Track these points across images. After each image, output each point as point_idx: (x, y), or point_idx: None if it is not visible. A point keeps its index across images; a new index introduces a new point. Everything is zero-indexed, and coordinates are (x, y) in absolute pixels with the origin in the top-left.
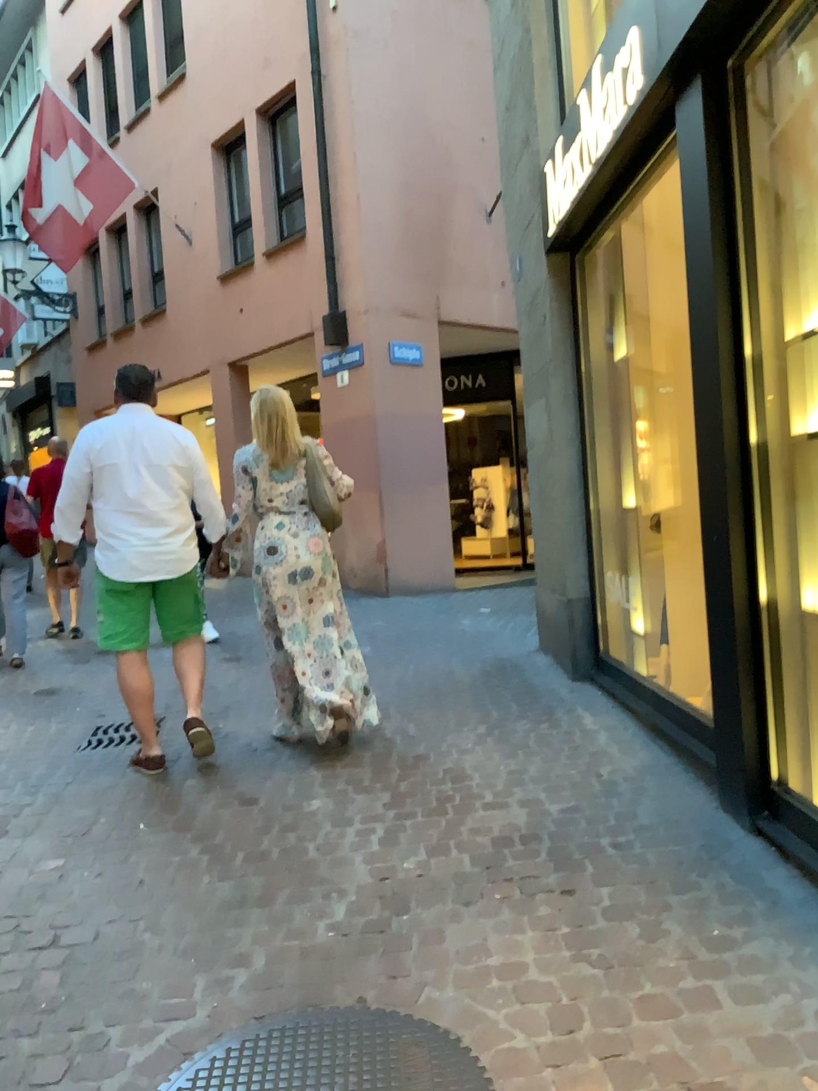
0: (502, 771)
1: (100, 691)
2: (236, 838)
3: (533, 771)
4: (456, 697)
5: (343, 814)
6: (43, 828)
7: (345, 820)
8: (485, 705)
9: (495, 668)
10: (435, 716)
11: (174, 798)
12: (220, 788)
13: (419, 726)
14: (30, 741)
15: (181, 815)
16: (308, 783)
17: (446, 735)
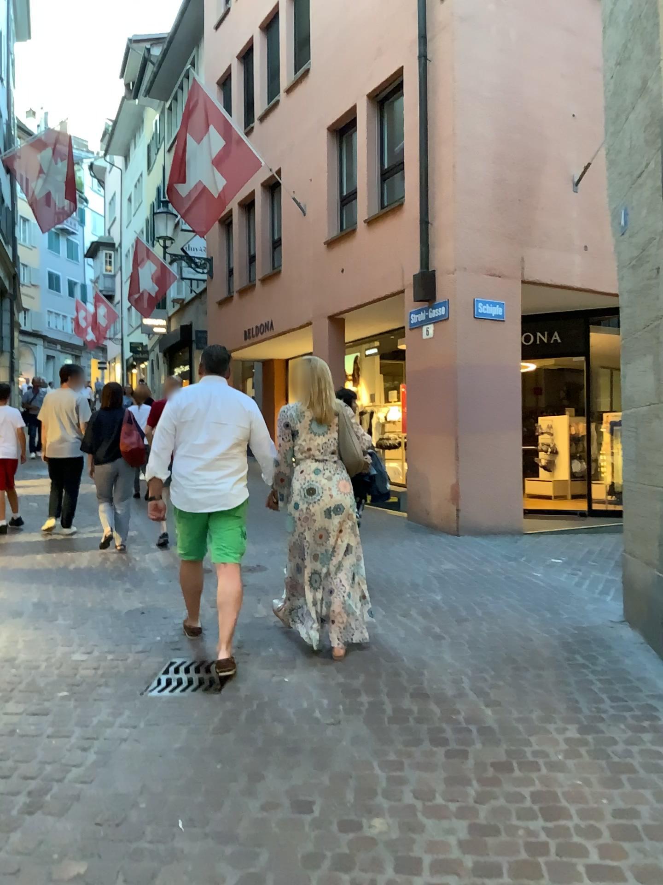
0: (606, 808)
1: (181, 621)
2: (281, 868)
3: (645, 812)
4: (538, 676)
5: (410, 851)
6: (81, 806)
7: (413, 862)
8: (572, 693)
9: (577, 640)
10: (515, 699)
11: (224, 784)
12: (274, 774)
13: (498, 713)
14: (103, 677)
15: (227, 814)
16: (371, 784)
17: (530, 733)
